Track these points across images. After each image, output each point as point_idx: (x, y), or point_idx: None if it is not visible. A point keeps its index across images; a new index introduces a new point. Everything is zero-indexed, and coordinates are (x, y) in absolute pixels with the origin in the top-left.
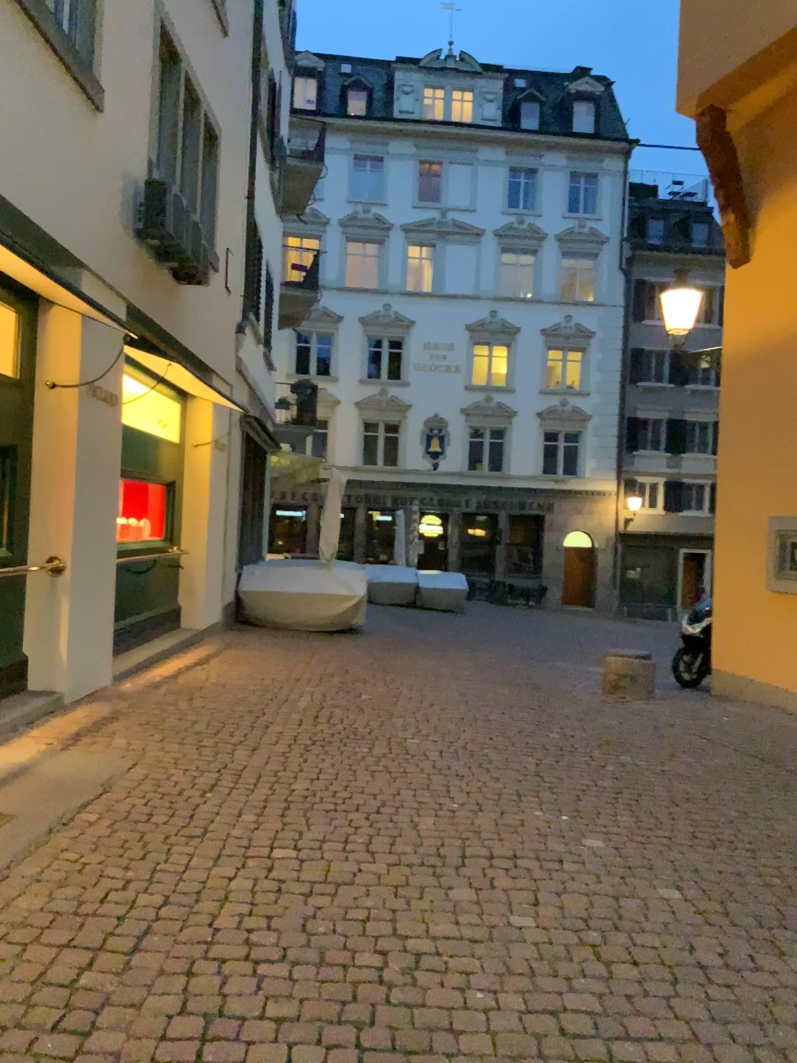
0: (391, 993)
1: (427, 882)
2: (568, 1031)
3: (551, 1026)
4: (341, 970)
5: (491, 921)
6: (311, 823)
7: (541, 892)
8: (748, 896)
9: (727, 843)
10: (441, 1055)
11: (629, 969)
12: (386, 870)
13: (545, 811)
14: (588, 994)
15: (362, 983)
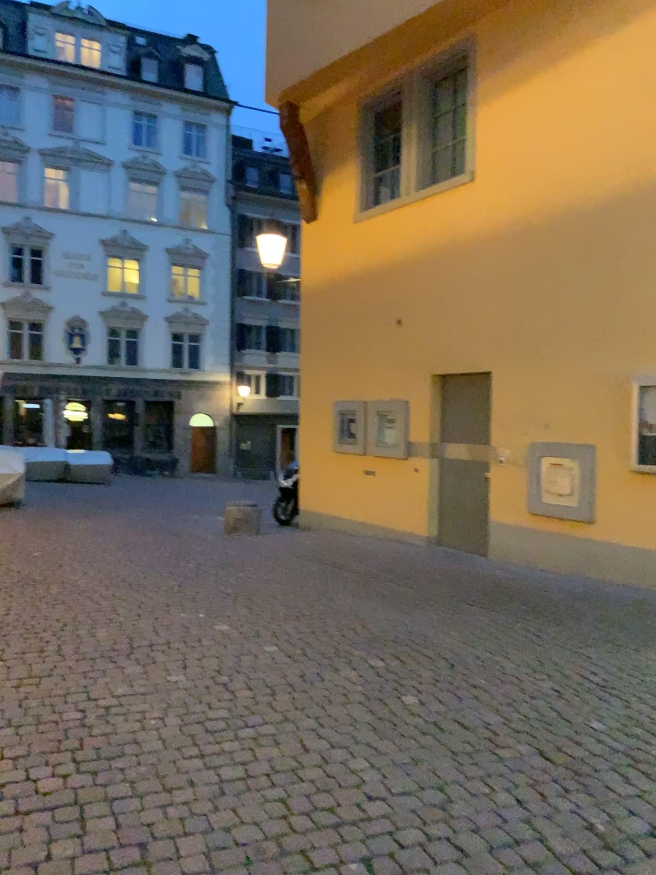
0: (92, 729)
1: (107, 665)
2: (210, 728)
3: (199, 727)
4: (55, 723)
5: (155, 680)
6: (11, 641)
7: (188, 660)
8: (319, 643)
9: (307, 616)
10: (131, 753)
11: (246, 691)
12: (76, 663)
13: (187, 613)
14: (221, 708)
15: (70, 728)
